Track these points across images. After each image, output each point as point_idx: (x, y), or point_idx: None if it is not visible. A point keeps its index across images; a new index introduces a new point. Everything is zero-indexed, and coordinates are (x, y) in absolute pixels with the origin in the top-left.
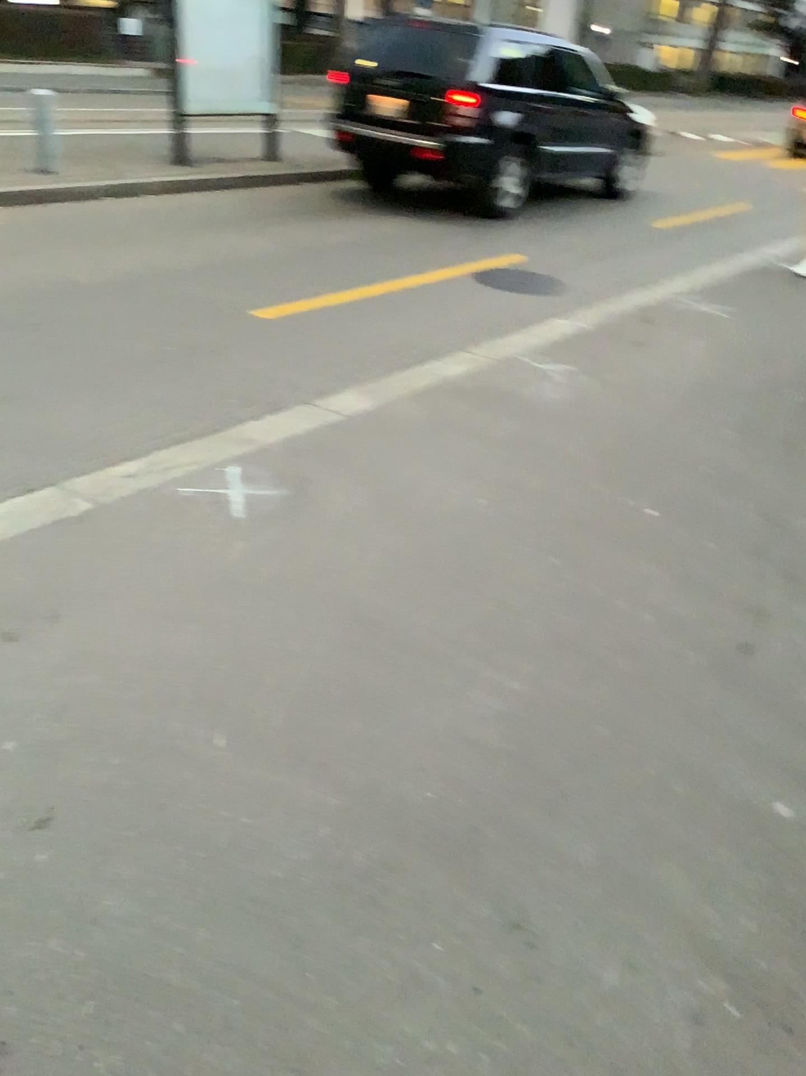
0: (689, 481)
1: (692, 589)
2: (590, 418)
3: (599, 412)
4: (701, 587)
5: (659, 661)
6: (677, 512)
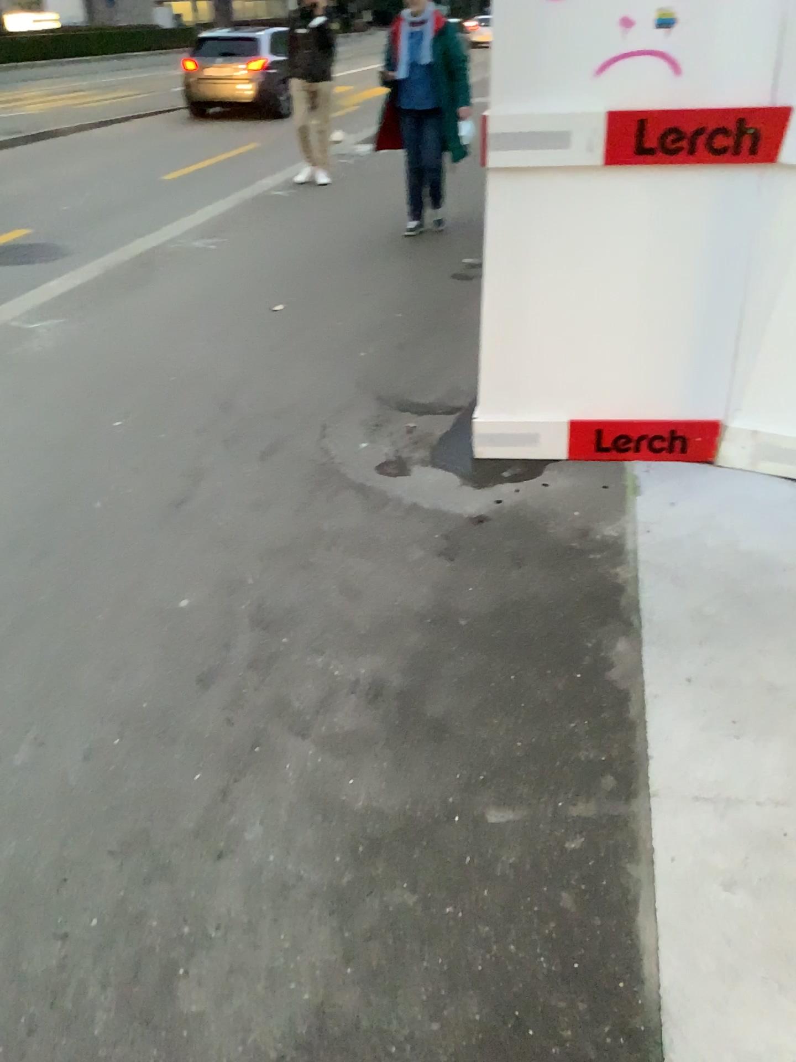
0: (153, 390)
1: (137, 472)
2: (70, 360)
3: (80, 353)
4: (147, 468)
5: (98, 532)
6: (138, 417)
